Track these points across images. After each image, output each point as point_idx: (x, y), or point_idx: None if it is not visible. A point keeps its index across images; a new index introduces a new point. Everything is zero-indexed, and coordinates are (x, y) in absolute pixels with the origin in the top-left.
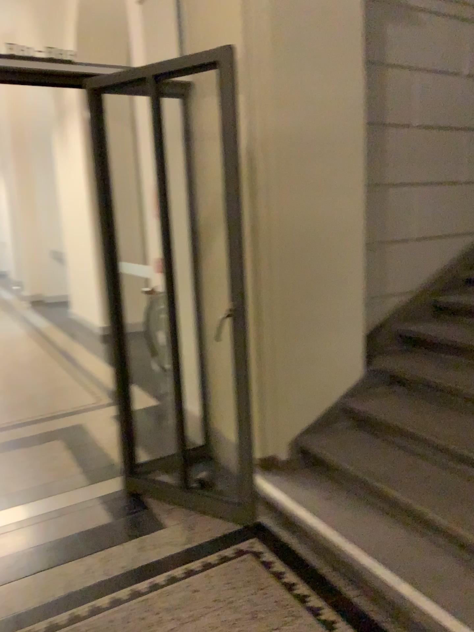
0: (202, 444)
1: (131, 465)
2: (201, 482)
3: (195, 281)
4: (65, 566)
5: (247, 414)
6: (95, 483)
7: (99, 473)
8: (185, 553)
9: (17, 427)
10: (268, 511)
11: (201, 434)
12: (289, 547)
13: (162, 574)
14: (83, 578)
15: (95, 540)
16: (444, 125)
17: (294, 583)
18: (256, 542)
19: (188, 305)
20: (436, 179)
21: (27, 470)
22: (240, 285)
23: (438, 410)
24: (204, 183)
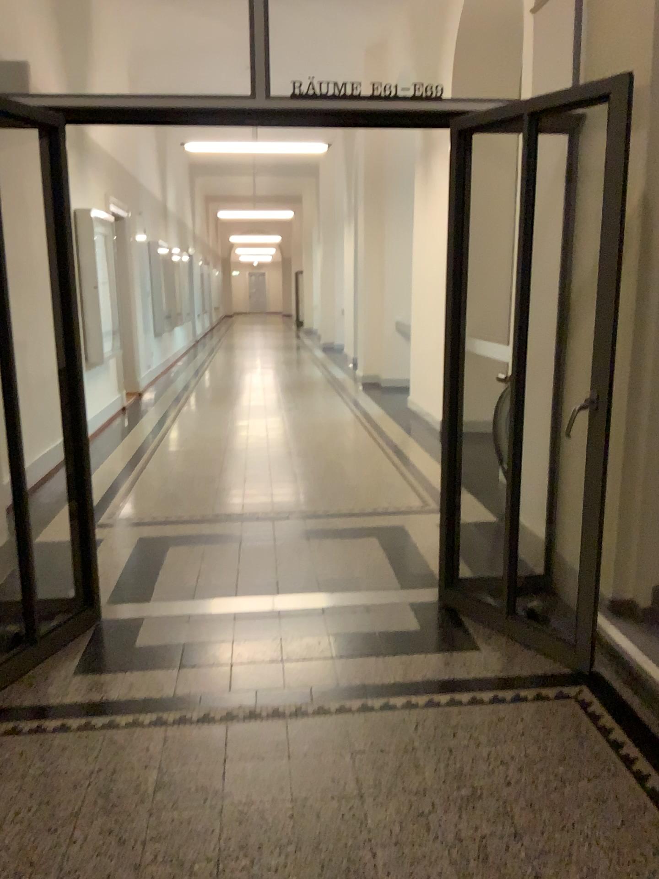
0: (544, 572)
1: (452, 575)
2: (532, 610)
3: (560, 366)
4: (365, 656)
5: (596, 532)
6: (409, 587)
7: (415, 578)
8: (497, 677)
9: (334, 515)
10: (610, 659)
11: (544, 559)
12: (627, 703)
13: (466, 690)
14: (382, 671)
15: (400, 640)
16: None
17: (623, 740)
18: (585, 688)
19: (550, 396)
20: None
21: (339, 559)
22: (608, 372)
23: None
24: (586, 242)
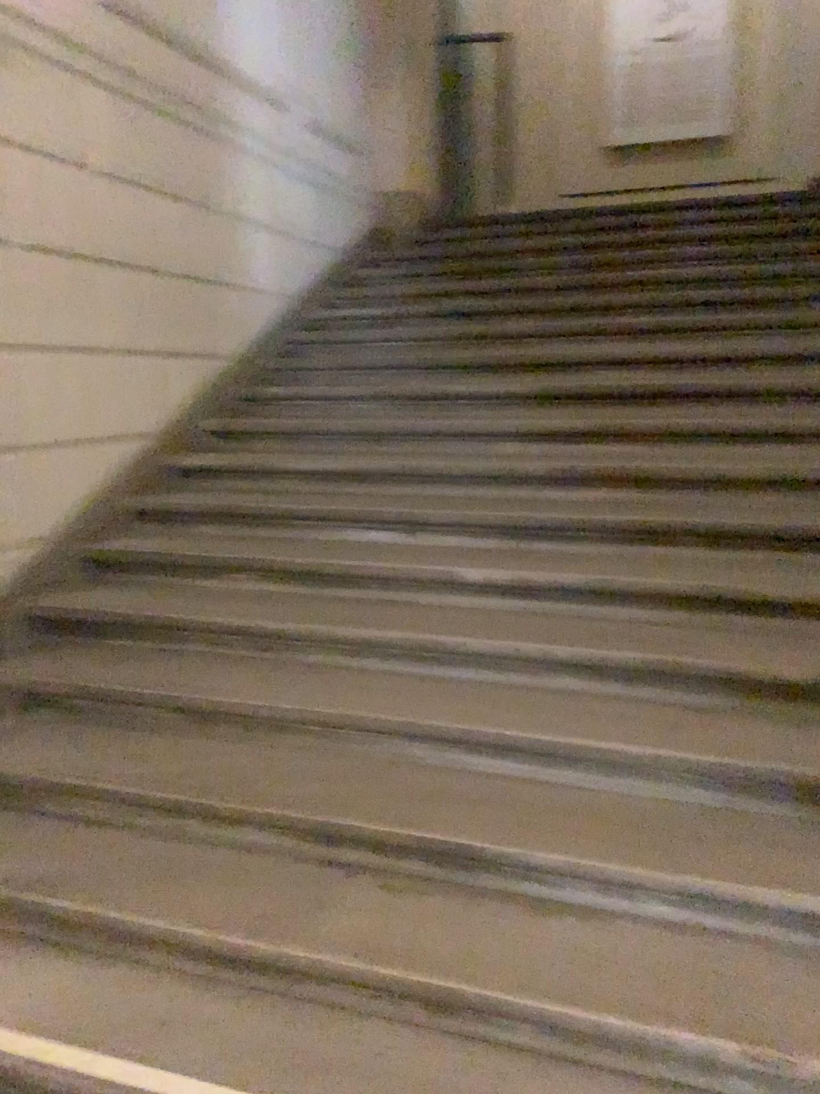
0: None
1: None
2: None
3: None
4: None
5: None
6: None
7: None
8: None
9: None
10: None
11: None
12: None
13: None
14: None
15: None
16: (53, 247)
17: None
18: None
19: None
20: (49, 339)
21: None
22: None
23: (101, 738)
24: None
